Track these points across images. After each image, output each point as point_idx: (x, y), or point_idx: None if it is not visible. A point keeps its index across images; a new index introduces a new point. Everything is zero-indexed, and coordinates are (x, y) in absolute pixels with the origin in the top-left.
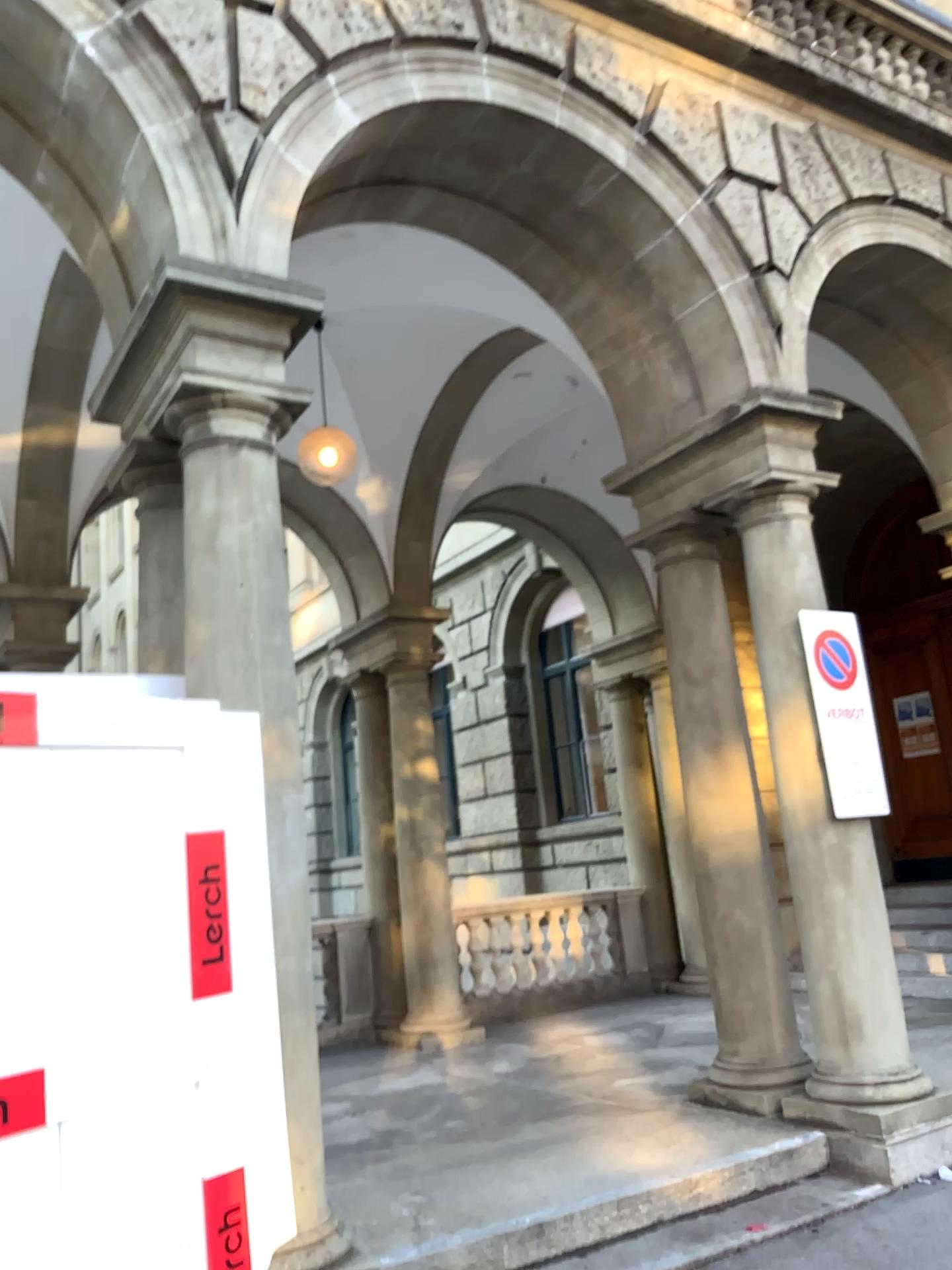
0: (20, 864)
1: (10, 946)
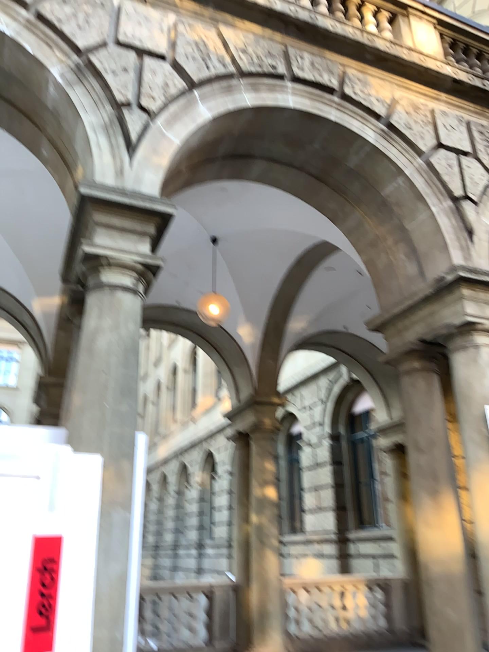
0: None
1: None
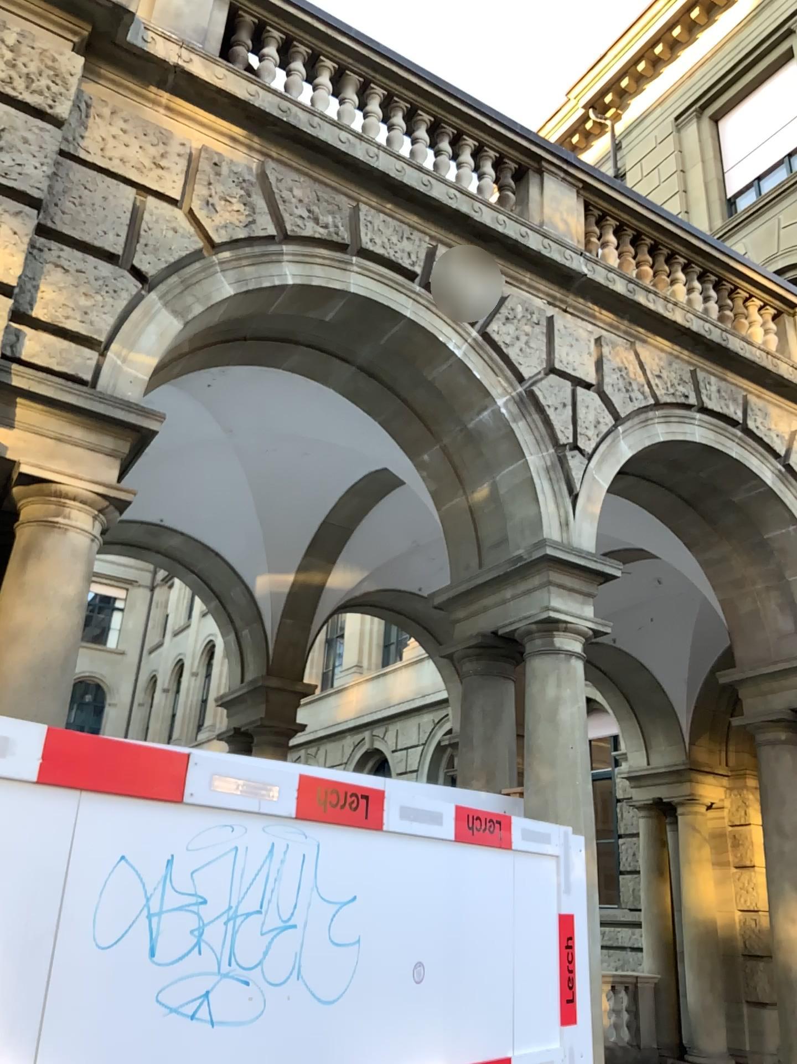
0: (504, 924)
1: (499, 975)
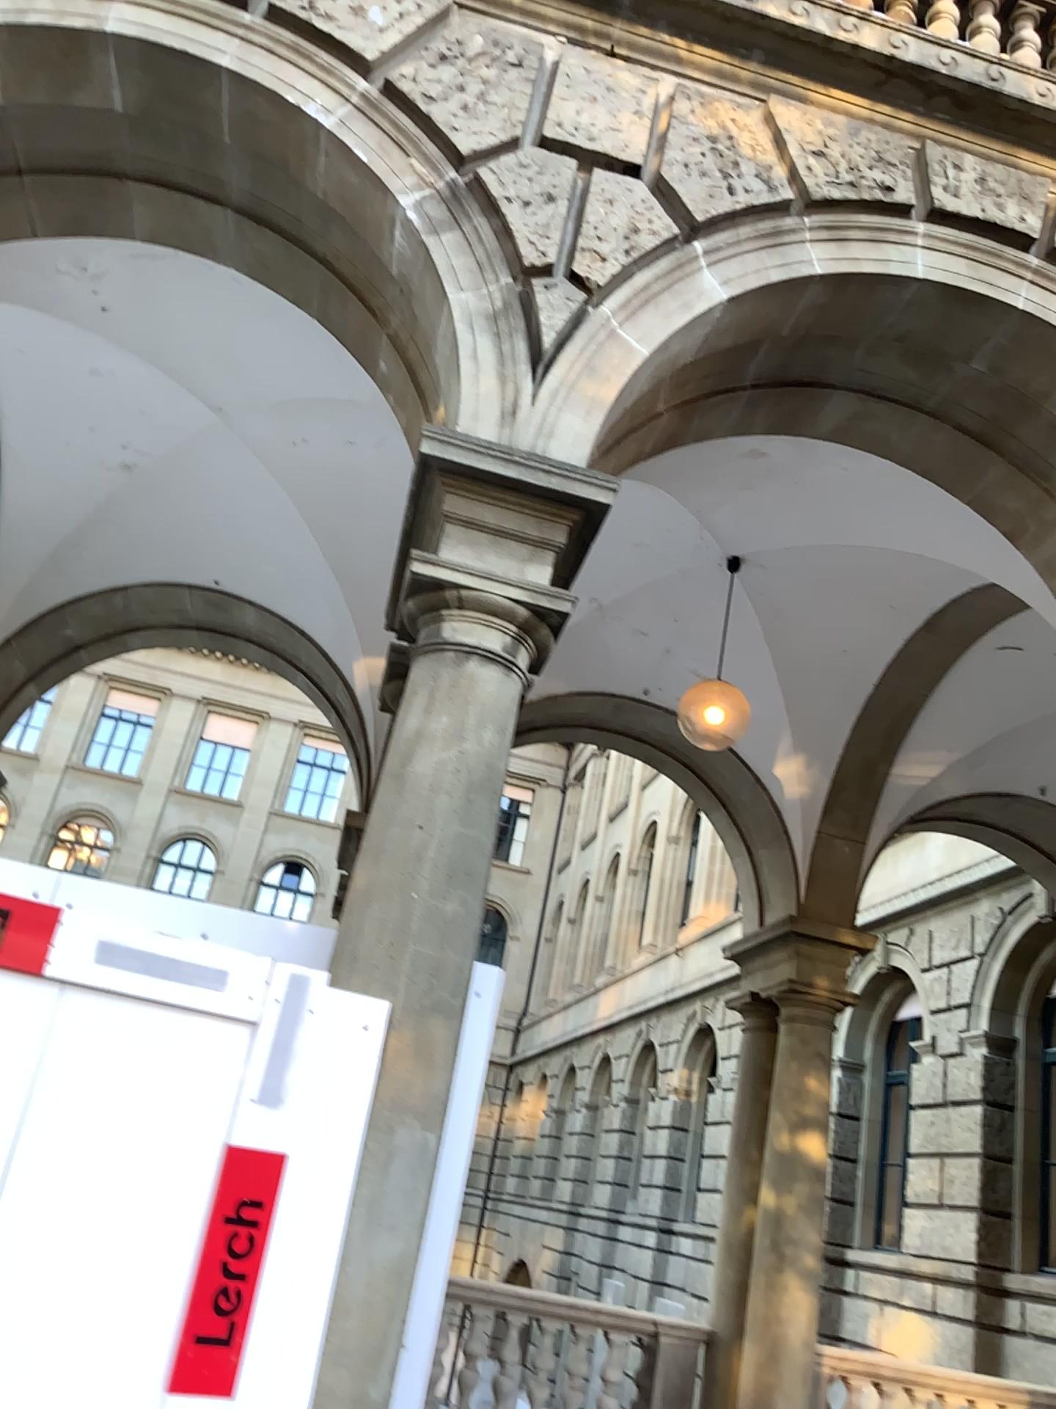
0: None
1: None
